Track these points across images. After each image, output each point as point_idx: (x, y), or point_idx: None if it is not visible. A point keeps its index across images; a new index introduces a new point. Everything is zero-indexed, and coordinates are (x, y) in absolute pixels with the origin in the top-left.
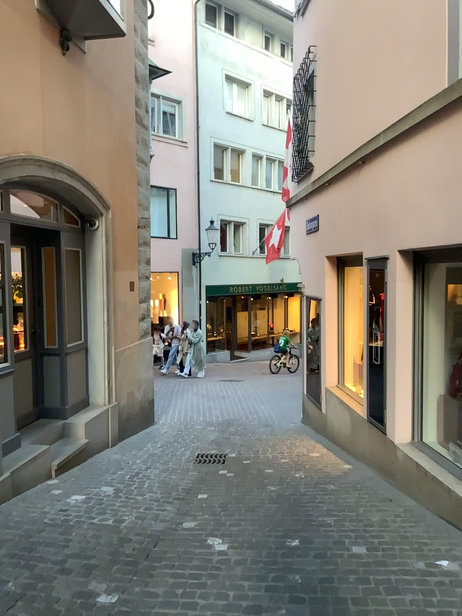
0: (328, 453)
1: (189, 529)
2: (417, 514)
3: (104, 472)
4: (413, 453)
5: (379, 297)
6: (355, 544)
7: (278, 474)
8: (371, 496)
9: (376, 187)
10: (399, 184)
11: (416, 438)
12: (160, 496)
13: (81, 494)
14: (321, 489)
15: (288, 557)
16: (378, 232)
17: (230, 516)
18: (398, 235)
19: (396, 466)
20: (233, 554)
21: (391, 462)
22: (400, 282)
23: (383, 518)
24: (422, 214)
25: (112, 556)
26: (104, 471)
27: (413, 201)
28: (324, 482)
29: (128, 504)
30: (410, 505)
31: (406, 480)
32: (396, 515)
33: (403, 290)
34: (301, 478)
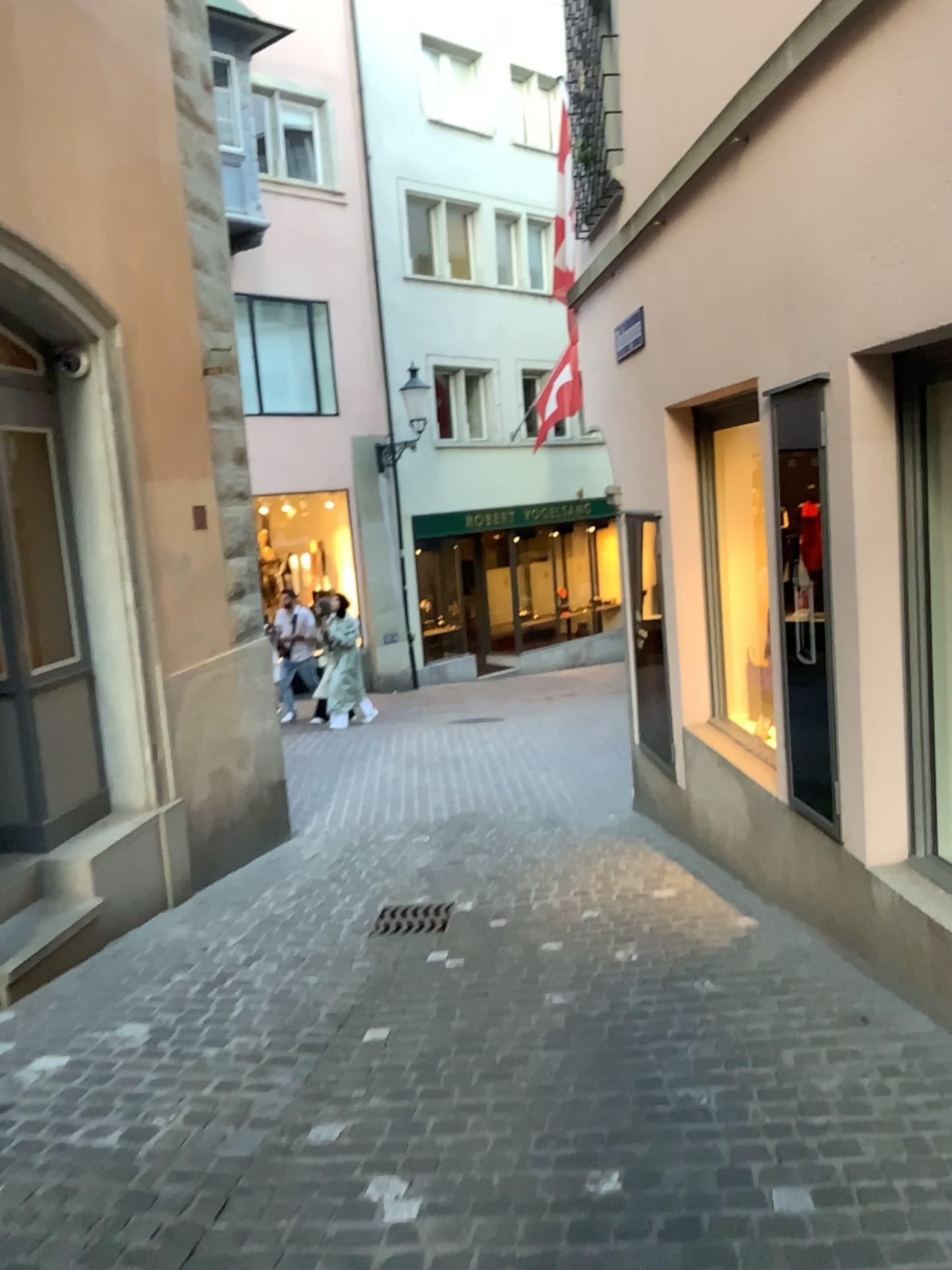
0: (698, 891)
1: (320, 1153)
2: (942, 1068)
3: (133, 983)
4: (919, 894)
5: (805, 488)
6: (782, 1182)
7: (572, 957)
8: (814, 1013)
9: (784, 197)
10: (846, 170)
11: (920, 851)
12: (262, 1048)
13: (58, 1055)
14: (680, 998)
15: (588, 1240)
16: (793, 316)
17: (438, 1100)
18: (851, 312)
19: (872, 926)
20: (432, 1238)
21: (860, 915)
22: (860, 443)
23: (850, 1085)
24: (919, 236)
25: (84, 1269)
26: (134, 981)
27: (891, 205)
28: (688, 977)
29: (175, 1078)
30: (920, 1036)
31: (904, 965)
32: (887, 1073)
33: (869, 464)
34: (629, 968)
